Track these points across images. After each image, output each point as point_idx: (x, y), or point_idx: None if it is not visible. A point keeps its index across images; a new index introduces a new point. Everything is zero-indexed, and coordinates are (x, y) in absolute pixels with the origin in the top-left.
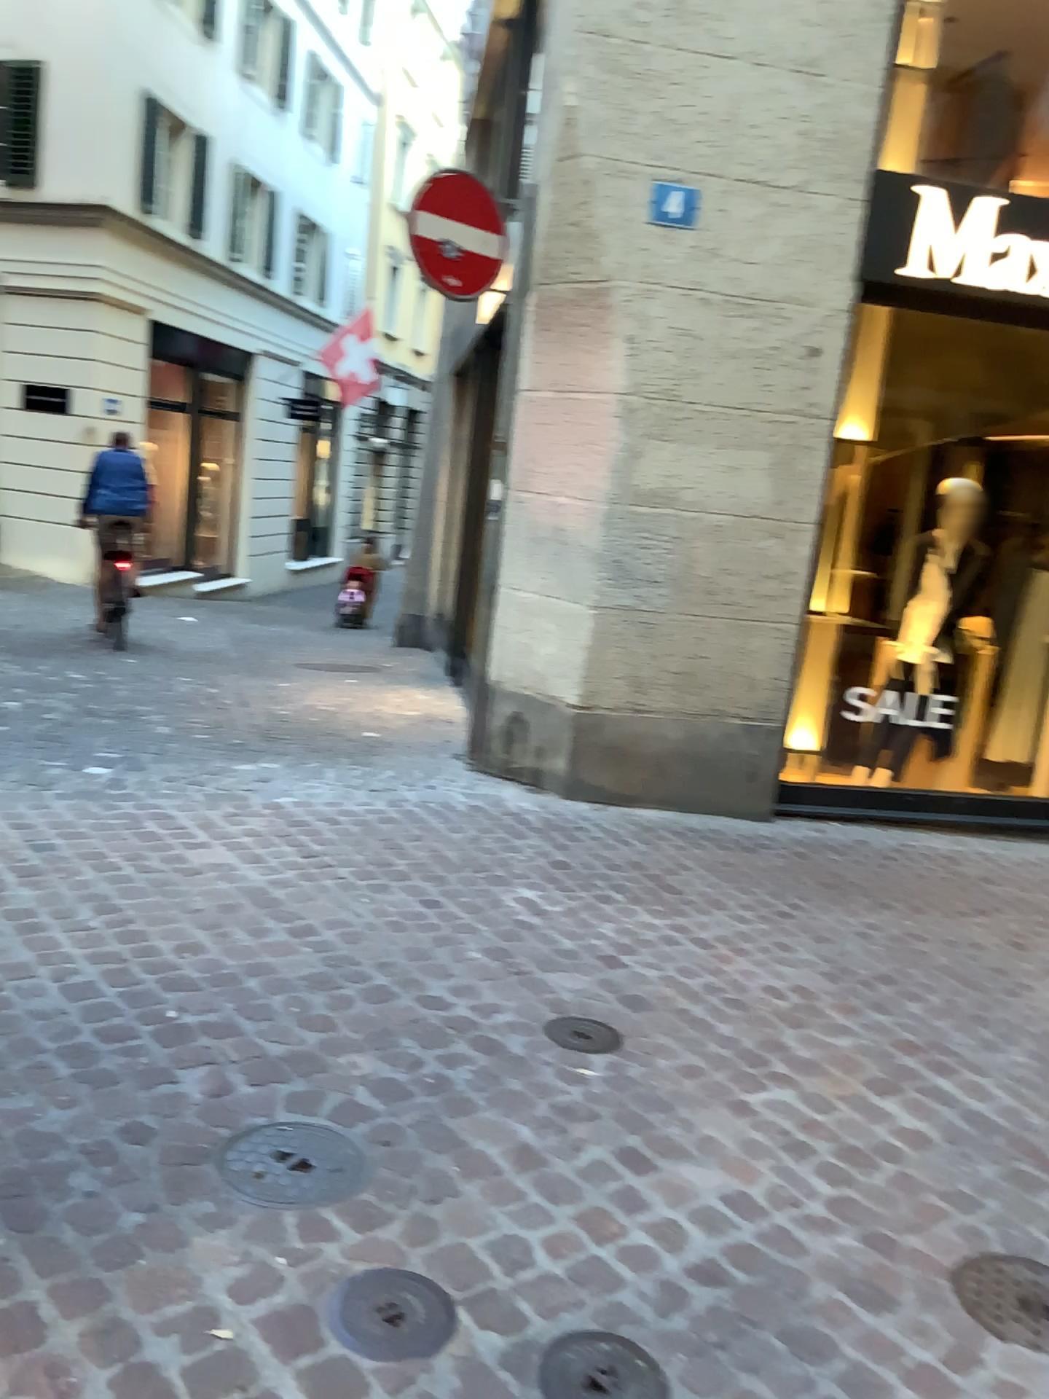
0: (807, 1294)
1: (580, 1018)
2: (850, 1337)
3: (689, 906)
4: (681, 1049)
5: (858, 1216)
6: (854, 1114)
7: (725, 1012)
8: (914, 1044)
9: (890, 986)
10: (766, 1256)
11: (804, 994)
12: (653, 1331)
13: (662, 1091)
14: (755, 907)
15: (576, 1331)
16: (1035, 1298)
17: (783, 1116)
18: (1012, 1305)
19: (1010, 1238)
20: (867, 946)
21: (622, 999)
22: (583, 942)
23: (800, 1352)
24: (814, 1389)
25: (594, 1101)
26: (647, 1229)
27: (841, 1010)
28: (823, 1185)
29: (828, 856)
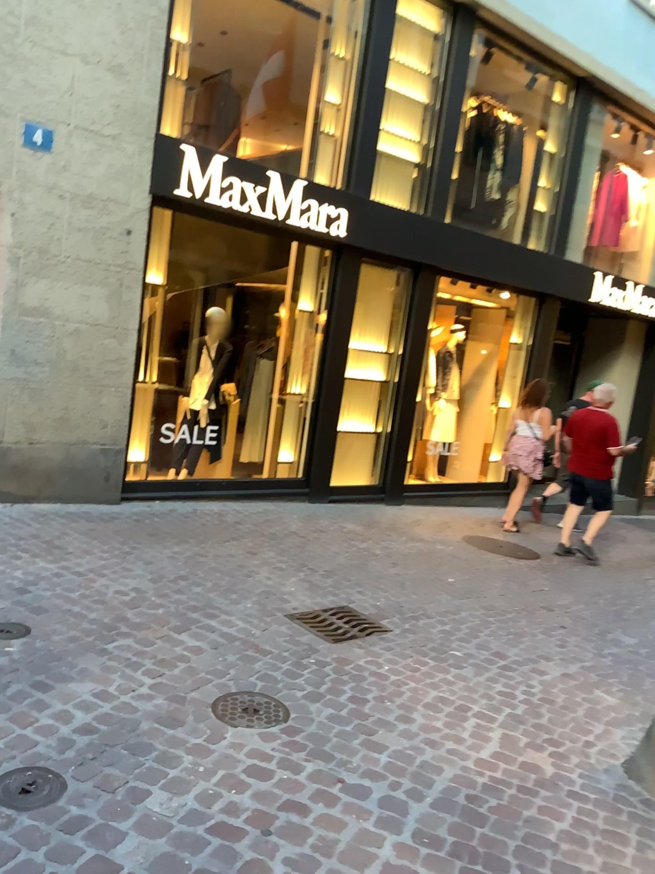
0: (138, 727)
1: (4, 621)
2: (160, 740)
3: (70, 555)
4: (67, 628)
5: (166, 689)
6: (164, 644)
7: (92, 606)
8: (196, 607)
9: (185, 581)
10: (117, 715)
11: (138, 591)
12: (56, 759)
13: (57, 650)
14: (109, 551)
15: (12, 769)
16: (249, 706)
17: (126, 651)
18: (238, 711)
19: (239, 685)
20: (172, 564)
21: (30, 609)
22: (3, 581)
23: (135, 751)
24: (142, 764)
25: (16, 661)
26: (50, 716)
27: (158, 597)
28: (147, 679)
29: (151, 520)
